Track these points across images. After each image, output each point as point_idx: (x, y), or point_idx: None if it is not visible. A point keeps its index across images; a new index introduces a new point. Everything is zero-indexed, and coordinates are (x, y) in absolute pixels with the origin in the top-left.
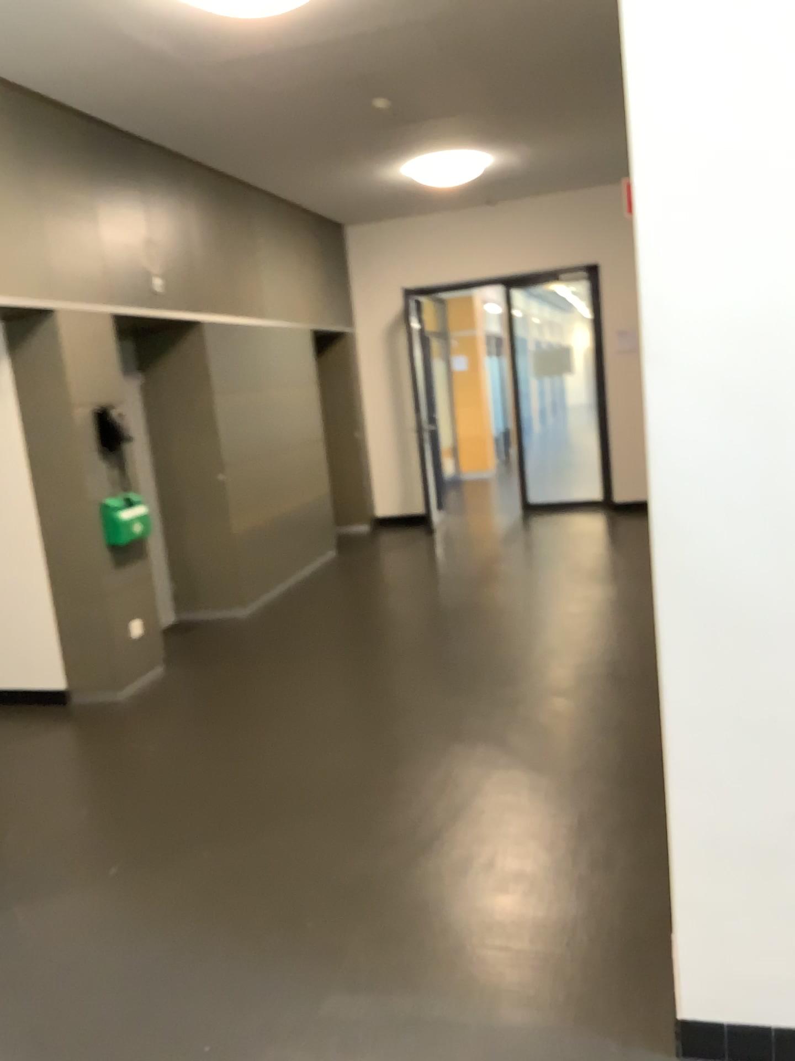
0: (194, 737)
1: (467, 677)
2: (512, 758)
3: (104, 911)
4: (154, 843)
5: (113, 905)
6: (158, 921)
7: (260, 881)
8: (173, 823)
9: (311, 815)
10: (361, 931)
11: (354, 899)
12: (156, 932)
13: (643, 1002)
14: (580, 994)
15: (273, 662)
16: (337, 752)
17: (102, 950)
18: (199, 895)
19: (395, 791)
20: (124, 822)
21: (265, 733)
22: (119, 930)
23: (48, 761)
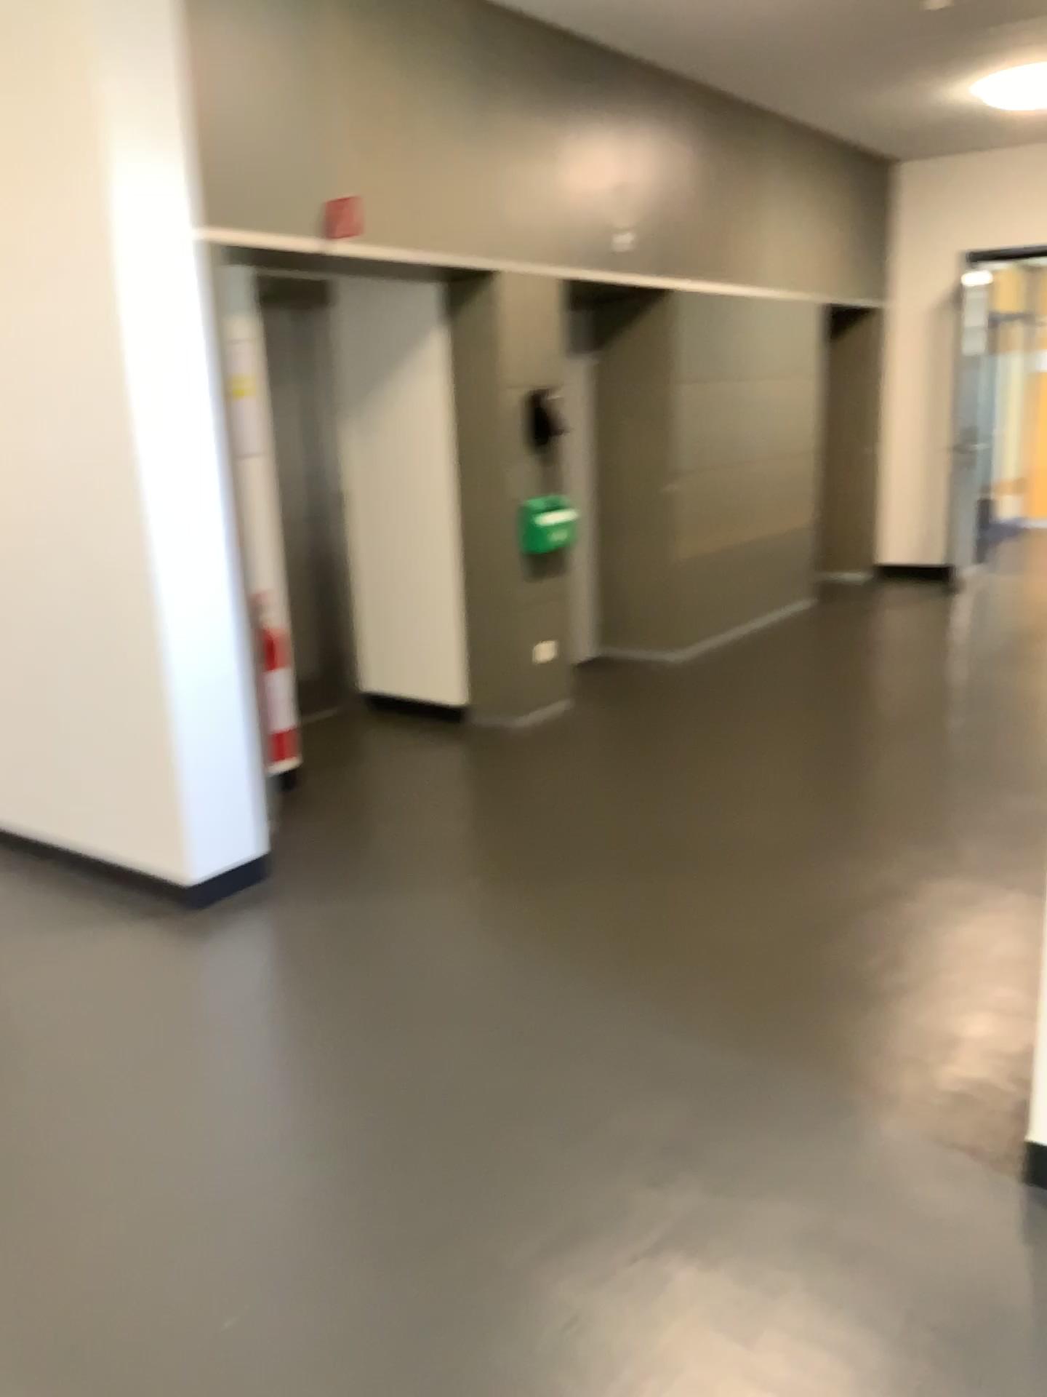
0: (589, 777)
1: (929, 766)
2: (952, 863)
3: (461, 918)
4: (521, 869)
5: (469, 914)
6: (510, 937)
7: (621, 925)
8: (546, 854)
9: (694, 876)
10: (713, 991)
11: (715, 961)
12: (506, 947)
13: (1008, 1126)
14: (936, 1101)
15: (698, 714)
16: (743, 819)
17: (451, 950)
18: (555, 923)
19: (797, 870)
20: (497, 844)
21: (666, 786)
22: (472, 937)
23: (434, 773)
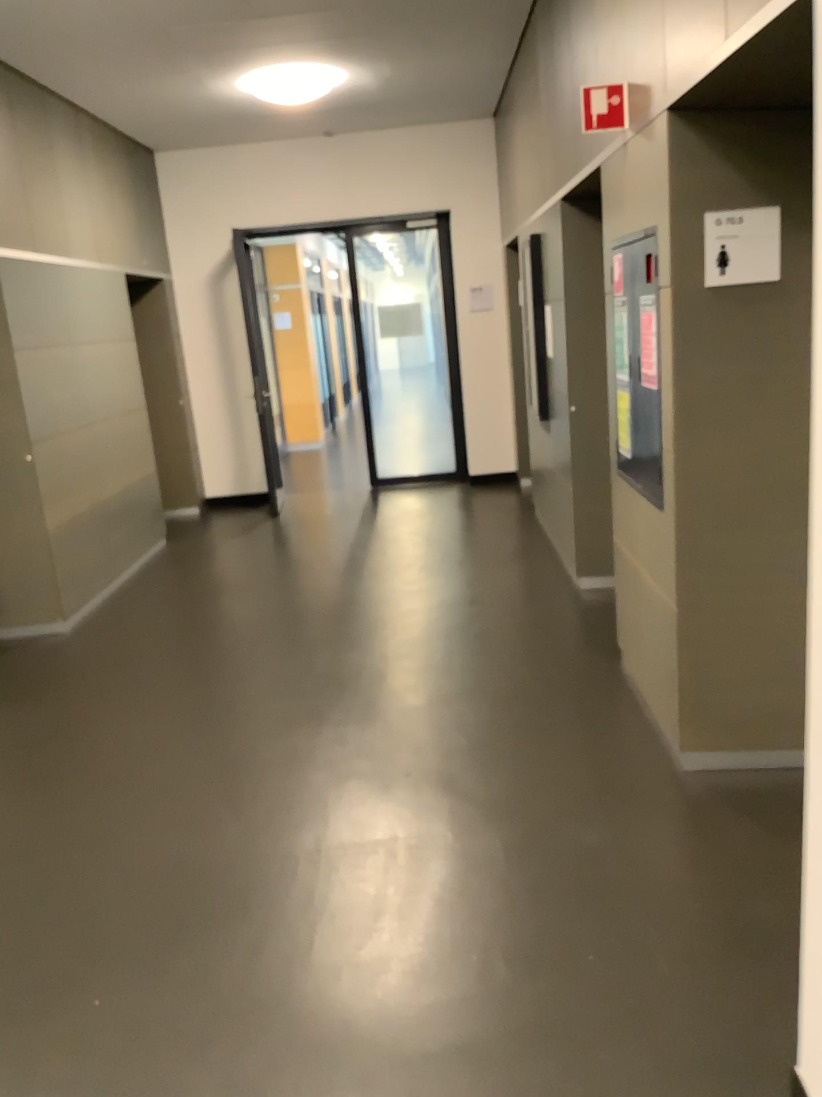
0: (36, 812)
1: (378, 699)
2: (470, 809)
3: None
4: (8, 997)
5: None
6: None
7: (185, 1046)
8: (32, 957)
9: (232, 924)
10: None
11: (330, 1059)
12: None
13: None
14: None
15: (121, 693)
16: (242, 819)
17: None
18: (98, 1084)
19: (336, 873)
20: None
21: (135, 800)
22: None
23: None
